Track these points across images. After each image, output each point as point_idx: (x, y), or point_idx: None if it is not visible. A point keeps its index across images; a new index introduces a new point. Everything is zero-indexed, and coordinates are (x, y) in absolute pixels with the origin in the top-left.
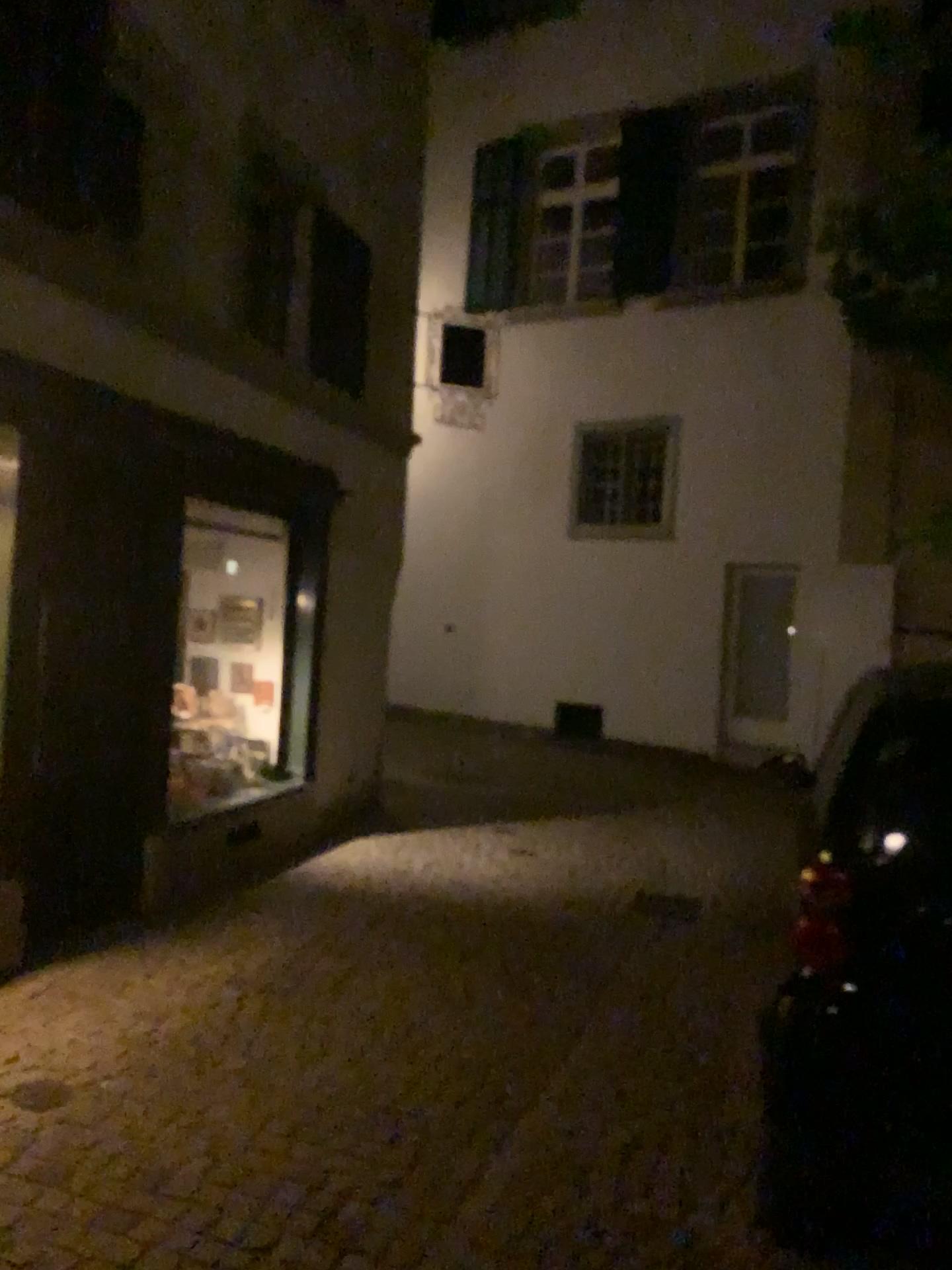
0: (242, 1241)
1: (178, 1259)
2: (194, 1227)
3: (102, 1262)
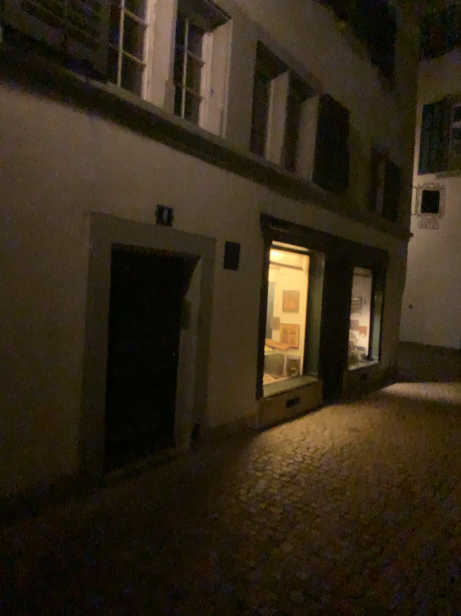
0: (425, 457)
1: (412, 457)
2: (412, 453)
3: (395, 455)
